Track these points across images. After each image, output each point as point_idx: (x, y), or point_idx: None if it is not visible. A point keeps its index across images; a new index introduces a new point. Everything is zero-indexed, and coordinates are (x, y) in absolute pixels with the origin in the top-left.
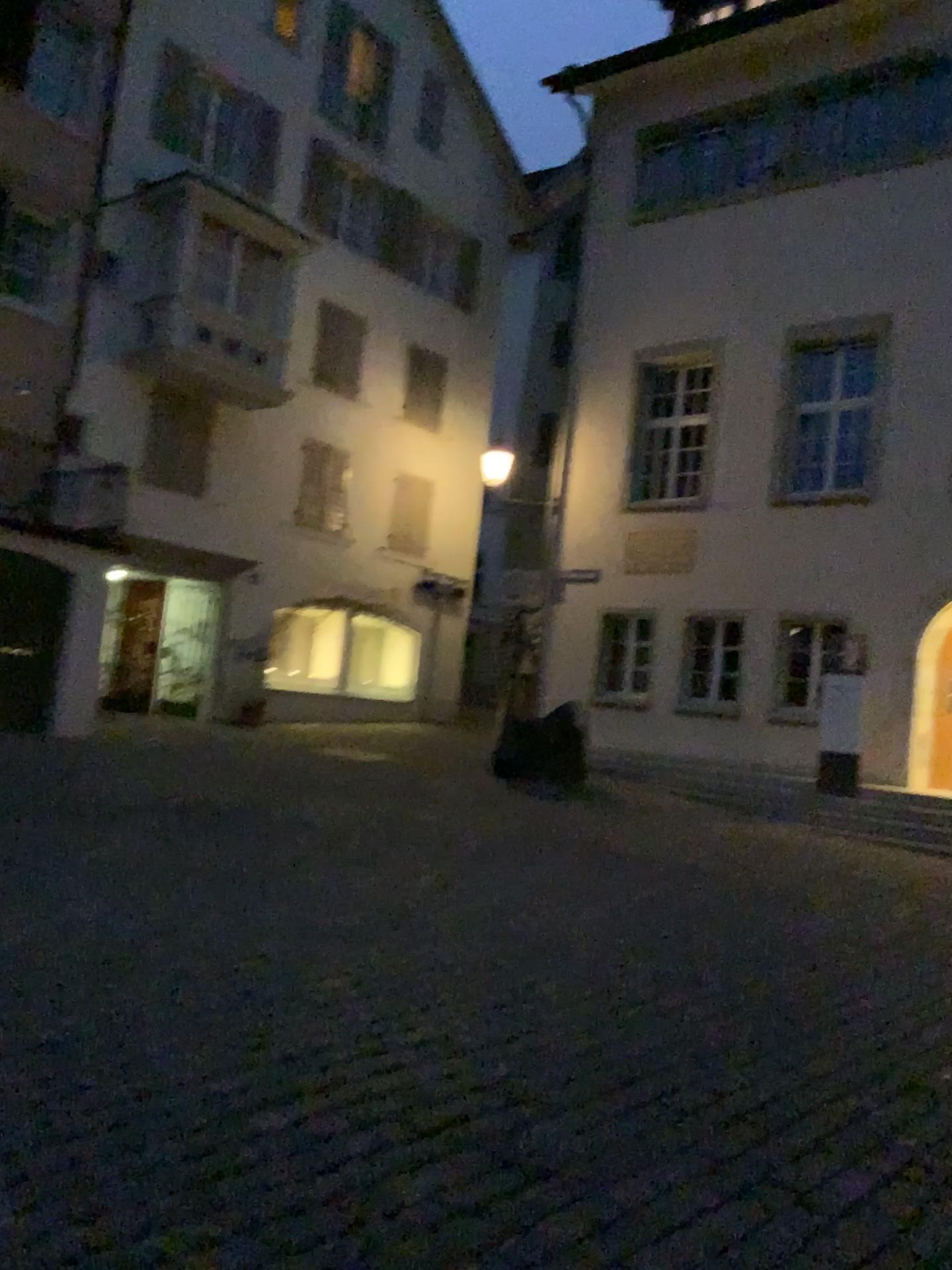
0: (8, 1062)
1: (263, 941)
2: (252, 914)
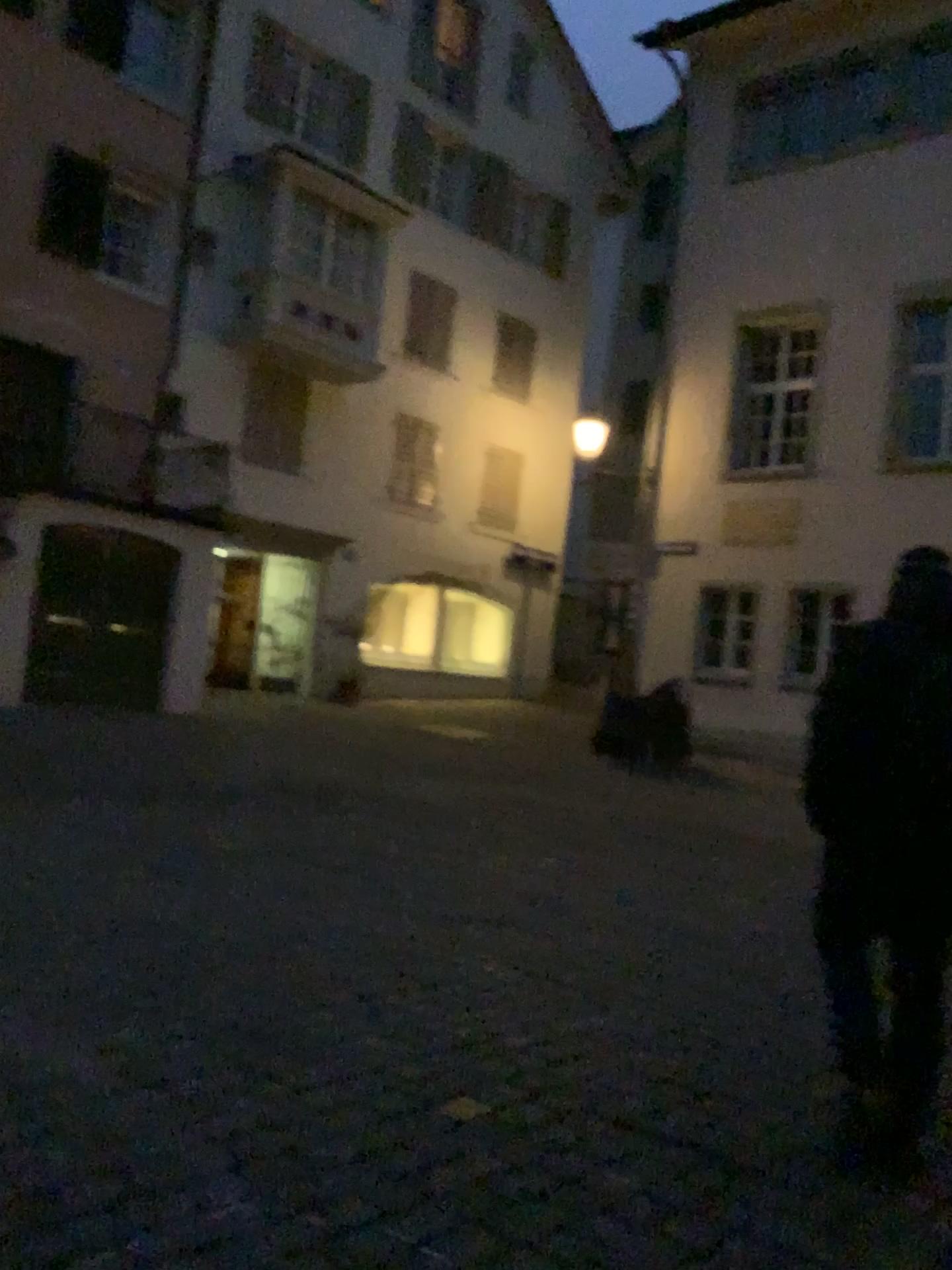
0: (209, 1034)
1: (414, 917)
2: (398, 890)
